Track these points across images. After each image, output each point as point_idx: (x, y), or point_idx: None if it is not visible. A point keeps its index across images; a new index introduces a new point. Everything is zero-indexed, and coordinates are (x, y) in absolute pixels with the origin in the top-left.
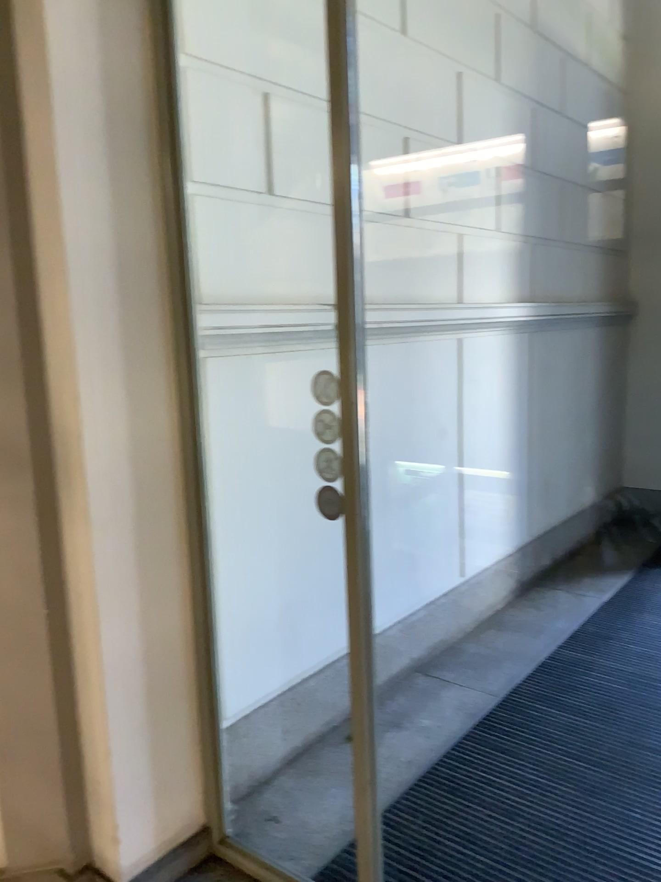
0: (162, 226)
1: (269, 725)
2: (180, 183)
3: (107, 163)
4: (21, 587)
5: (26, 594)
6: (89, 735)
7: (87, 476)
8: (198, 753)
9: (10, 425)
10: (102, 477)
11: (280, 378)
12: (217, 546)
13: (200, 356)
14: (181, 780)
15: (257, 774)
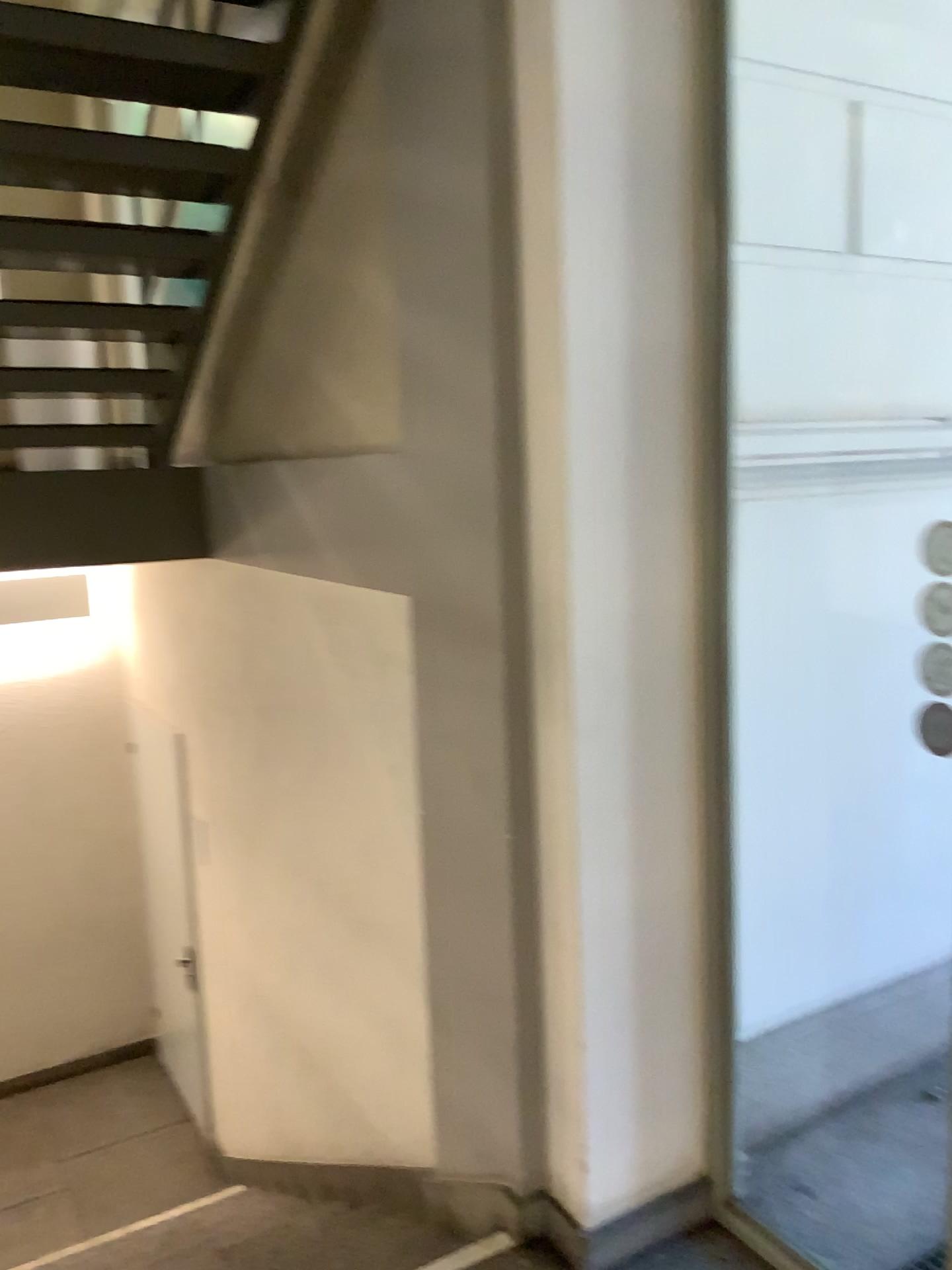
0: (705, 306)
1: (806, 1049)
2: (733, 243)
3: (635, 222)
4: (483, 803)
5: (489, 812)
6: (564, 1015)
7: (583, 661)
8: (709, 1070)
9: (484, 585)
10: (602, 663)
11: (857, 531)
12: (748, 774)
13: (741, 496)
14: (682, 1102)
15: (787, 1116)
